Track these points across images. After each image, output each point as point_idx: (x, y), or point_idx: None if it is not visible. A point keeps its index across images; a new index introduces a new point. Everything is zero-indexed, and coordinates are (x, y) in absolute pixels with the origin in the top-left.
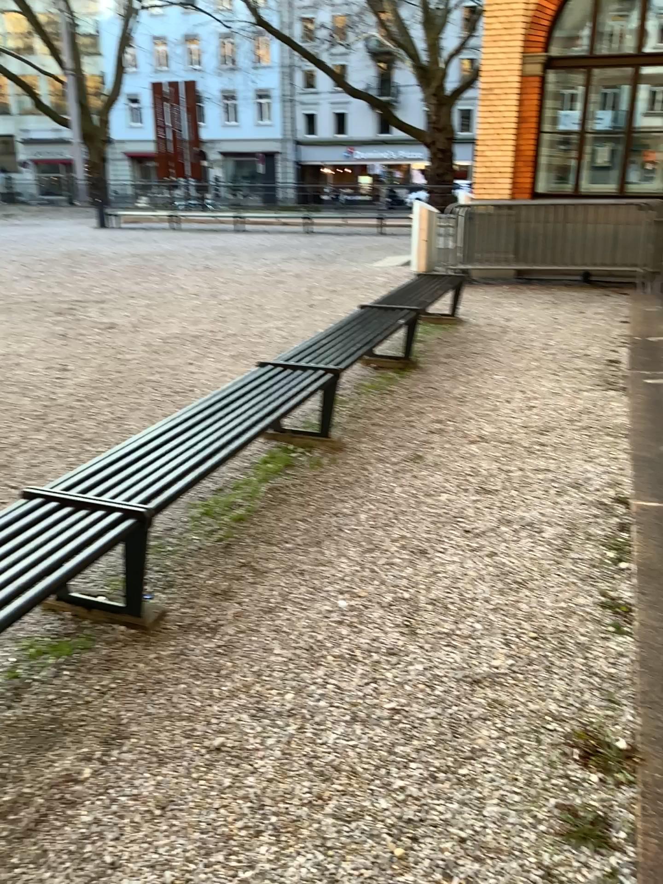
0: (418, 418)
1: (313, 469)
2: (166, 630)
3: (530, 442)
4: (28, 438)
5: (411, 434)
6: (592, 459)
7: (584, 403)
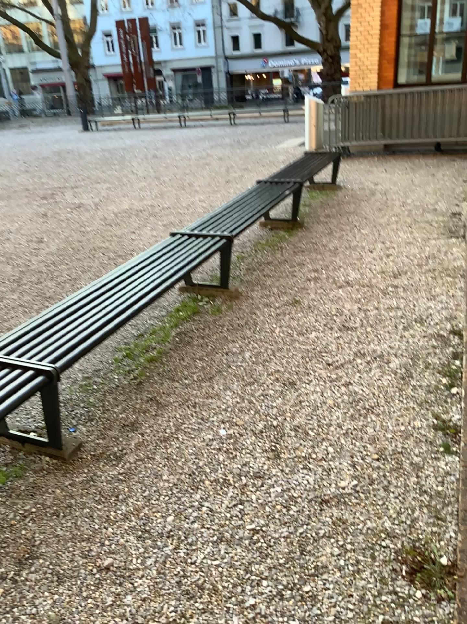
0: (299, 269)
1: (211, 315)
2: (78, 461)
3: (384, 286)
4: (1, 299)
5: (292, 283)
6: (433, 298)
7: (430, 251)
